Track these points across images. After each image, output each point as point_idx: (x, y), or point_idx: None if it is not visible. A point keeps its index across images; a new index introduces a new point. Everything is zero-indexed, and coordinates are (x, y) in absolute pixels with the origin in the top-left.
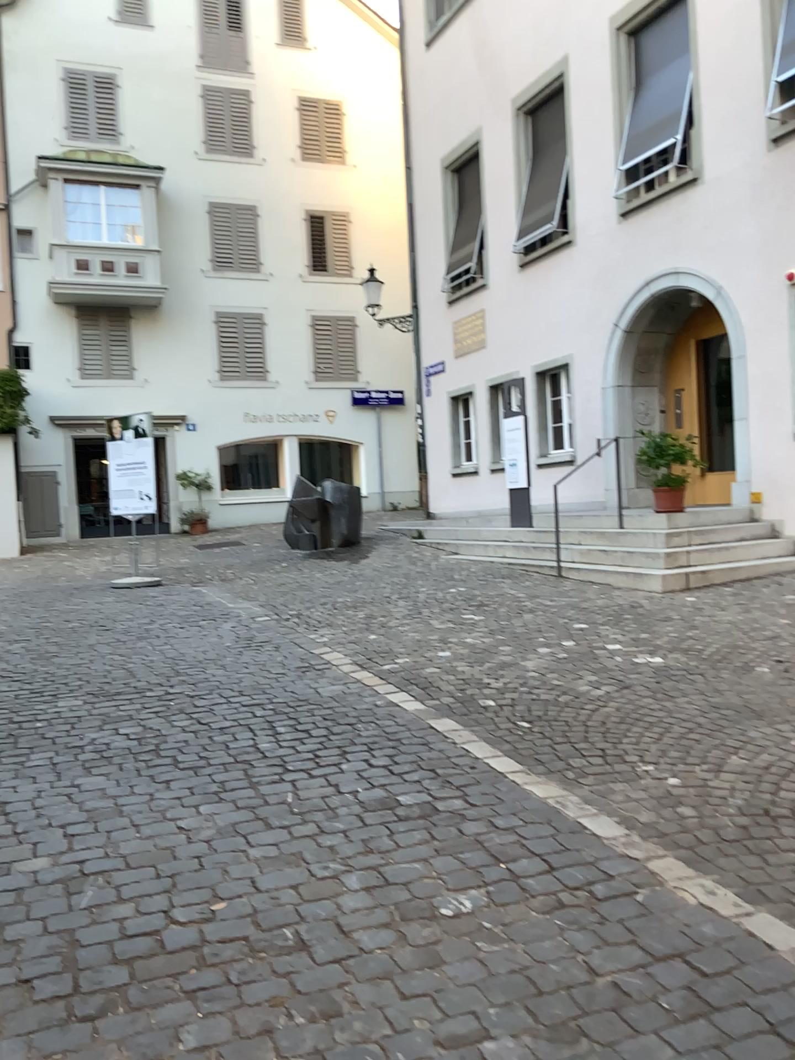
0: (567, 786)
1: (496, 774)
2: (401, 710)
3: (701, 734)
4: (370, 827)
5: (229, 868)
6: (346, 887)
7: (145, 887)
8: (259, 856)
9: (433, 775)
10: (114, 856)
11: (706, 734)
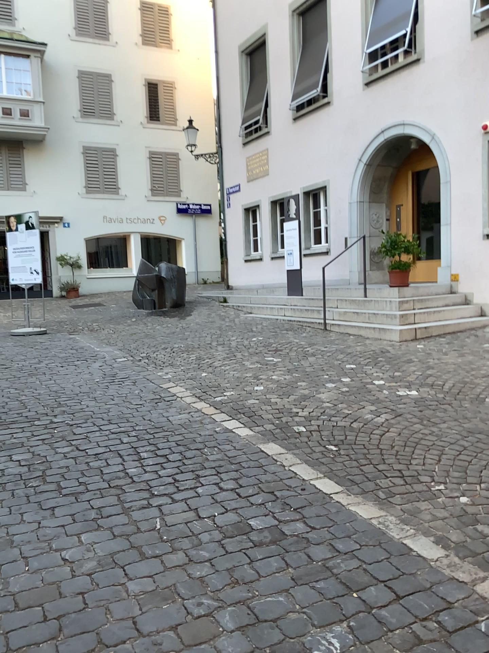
0: (382, 505)
1: (322, 493)
2: (235, 435)
3: (470, 456)
4: (232, 555)
5: (111, 609)
6: (223, 629)
7: (32, 638)
8: (138, 592)
9: (273, 497)
10: (4, 597)
11: (474, 456)
